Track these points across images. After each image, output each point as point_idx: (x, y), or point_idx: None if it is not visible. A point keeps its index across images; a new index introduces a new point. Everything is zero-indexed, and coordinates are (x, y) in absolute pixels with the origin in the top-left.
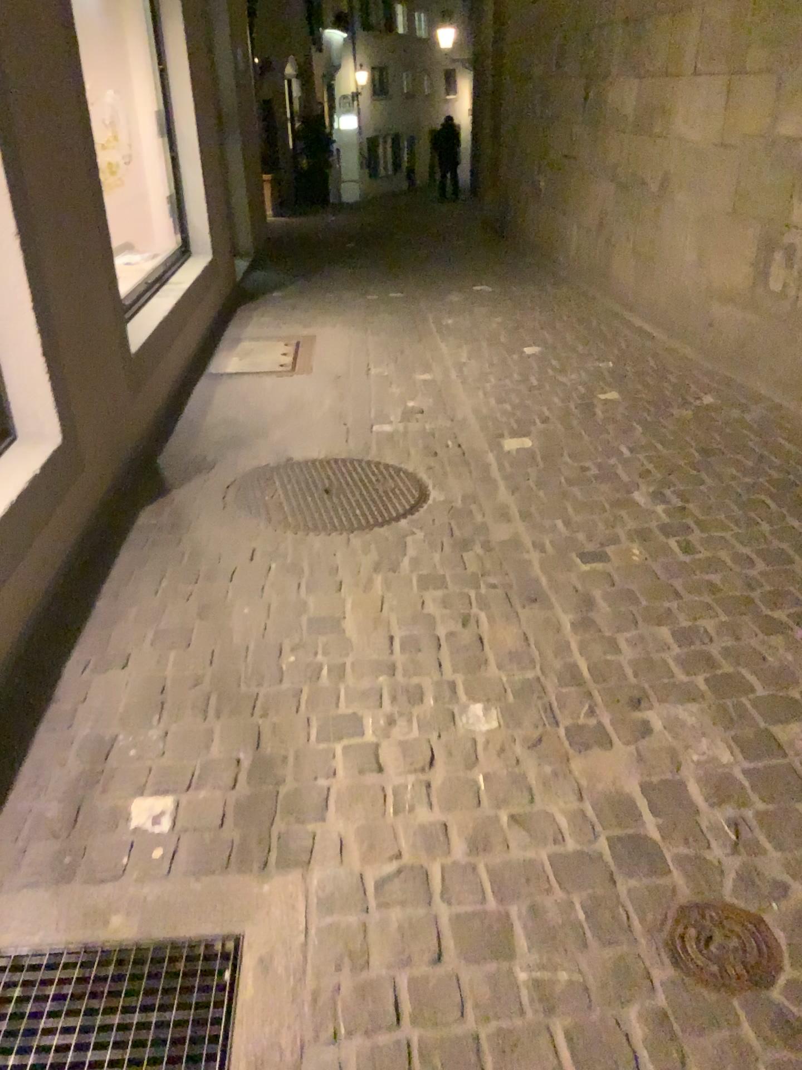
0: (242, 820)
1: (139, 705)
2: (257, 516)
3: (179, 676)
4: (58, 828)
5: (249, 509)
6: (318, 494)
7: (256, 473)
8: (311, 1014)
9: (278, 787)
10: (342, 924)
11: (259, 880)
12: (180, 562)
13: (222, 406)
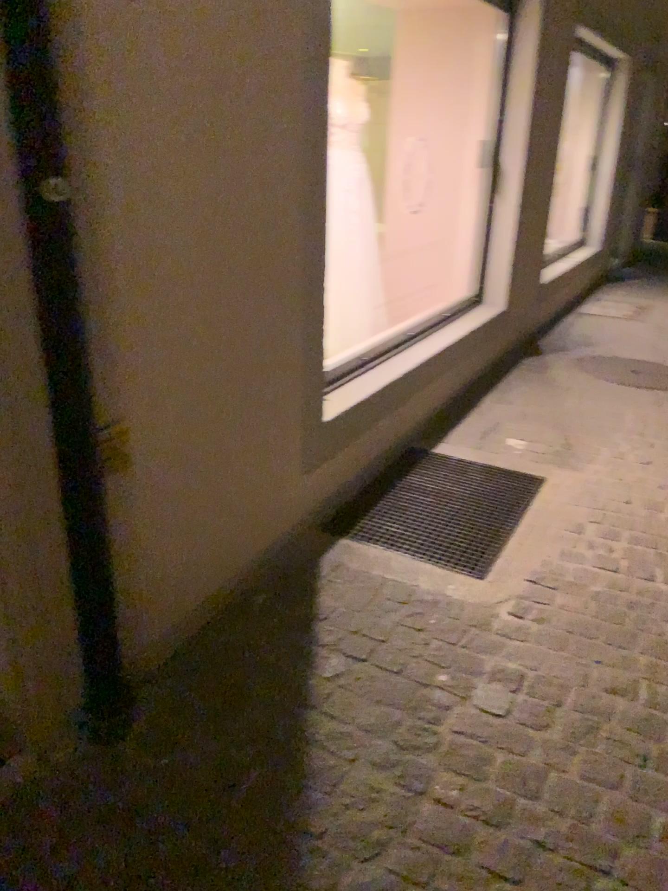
0: (556, 454)
1: (516, 416)
2: (589, 372)
3: (536, 413)
4: (479, 436)
5: (585, 370)
6: (627, 372)
7: (593, 357)
8: (571, 498)
9: (574, 451)
10: (590, 485)
11: (559, 468)
12: (544, 379)
13: (581, 328)
